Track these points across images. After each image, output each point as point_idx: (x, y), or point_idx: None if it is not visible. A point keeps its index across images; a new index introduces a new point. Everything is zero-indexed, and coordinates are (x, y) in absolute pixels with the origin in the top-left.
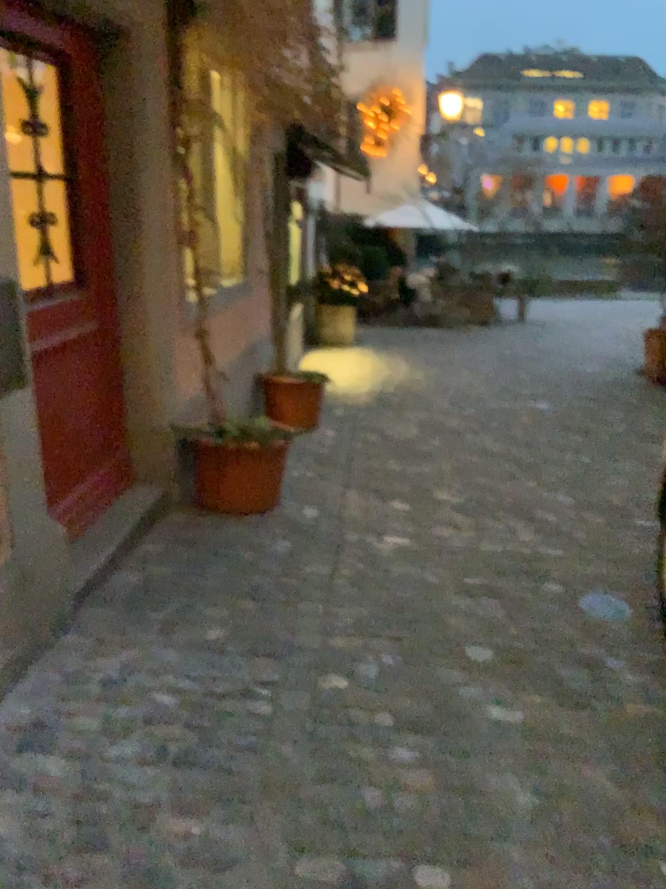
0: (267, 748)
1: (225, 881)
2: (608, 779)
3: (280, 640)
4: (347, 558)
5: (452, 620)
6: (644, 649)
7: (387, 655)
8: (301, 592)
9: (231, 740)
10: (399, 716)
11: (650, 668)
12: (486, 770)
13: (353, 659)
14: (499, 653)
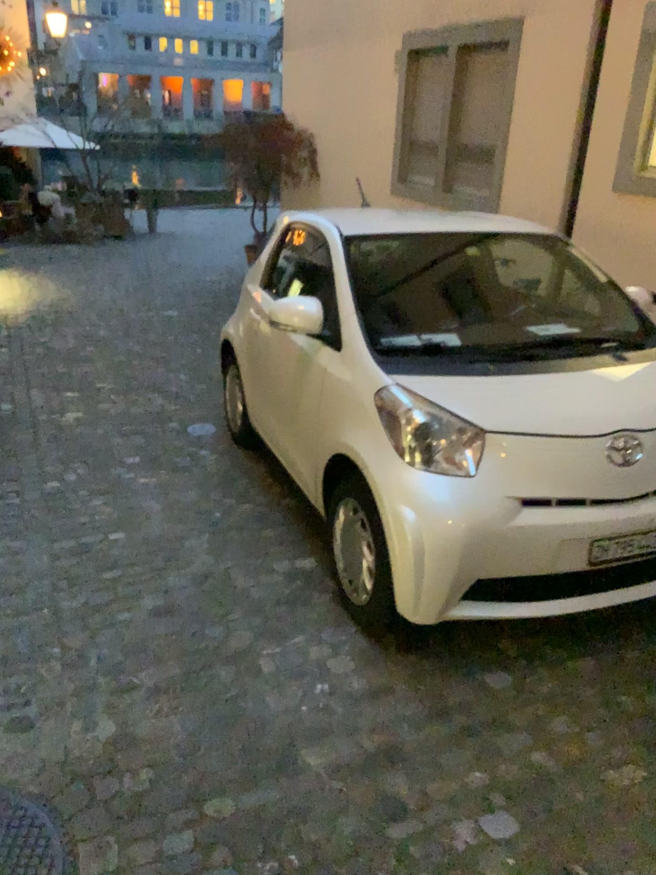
0: (25, 509)
1: (22, 550)
2: (195, 488)
3: (14, 468)
4: (42, 424)
5: (115, 444)
6: (219, 440)
7: (80, 465)
8: (18, 445)
9: (4, 510)
10: (92, 486)
11: (220, 447)
12: (138, 496)
13: (61, 469)
14: (143, 453)
